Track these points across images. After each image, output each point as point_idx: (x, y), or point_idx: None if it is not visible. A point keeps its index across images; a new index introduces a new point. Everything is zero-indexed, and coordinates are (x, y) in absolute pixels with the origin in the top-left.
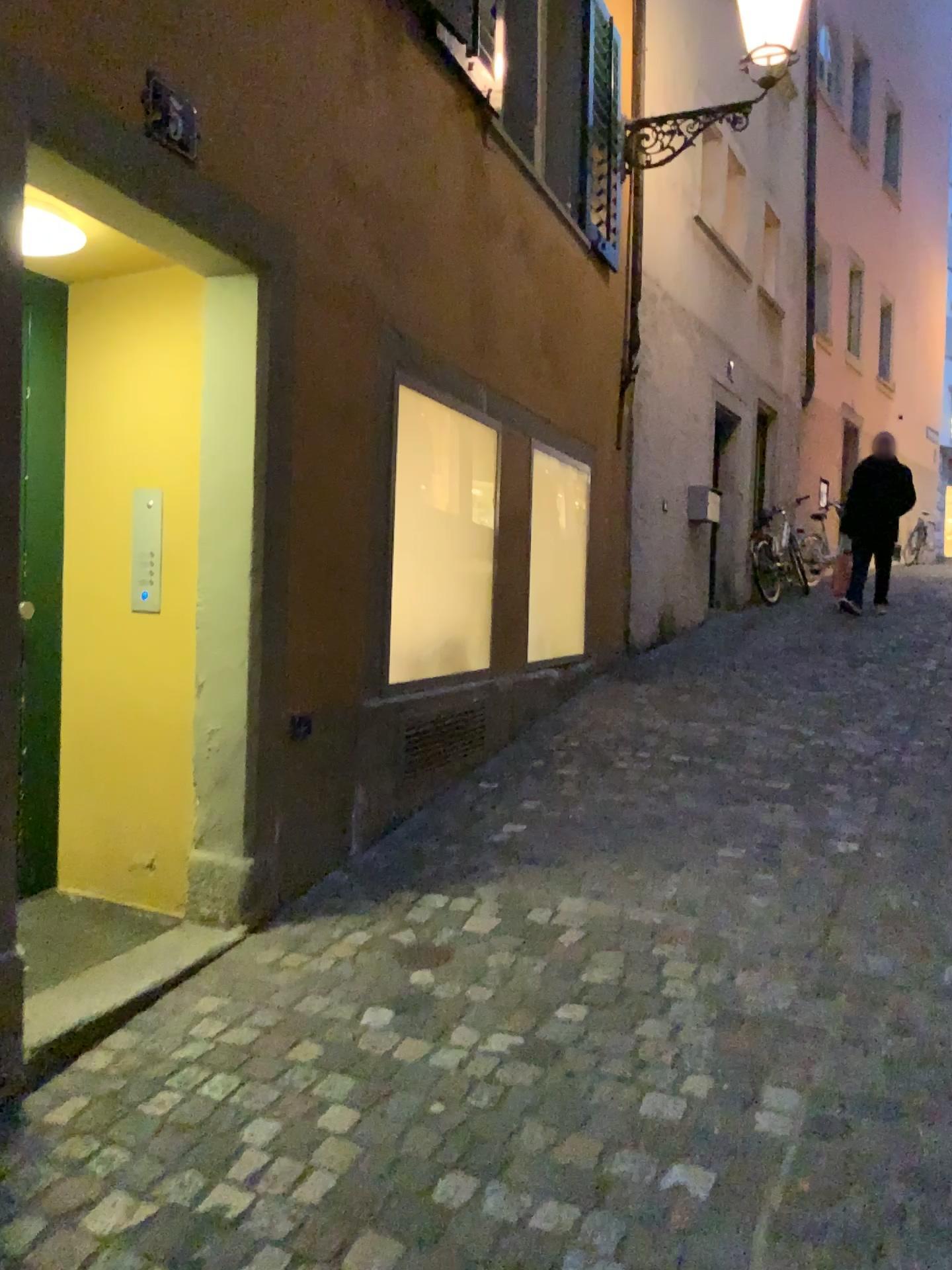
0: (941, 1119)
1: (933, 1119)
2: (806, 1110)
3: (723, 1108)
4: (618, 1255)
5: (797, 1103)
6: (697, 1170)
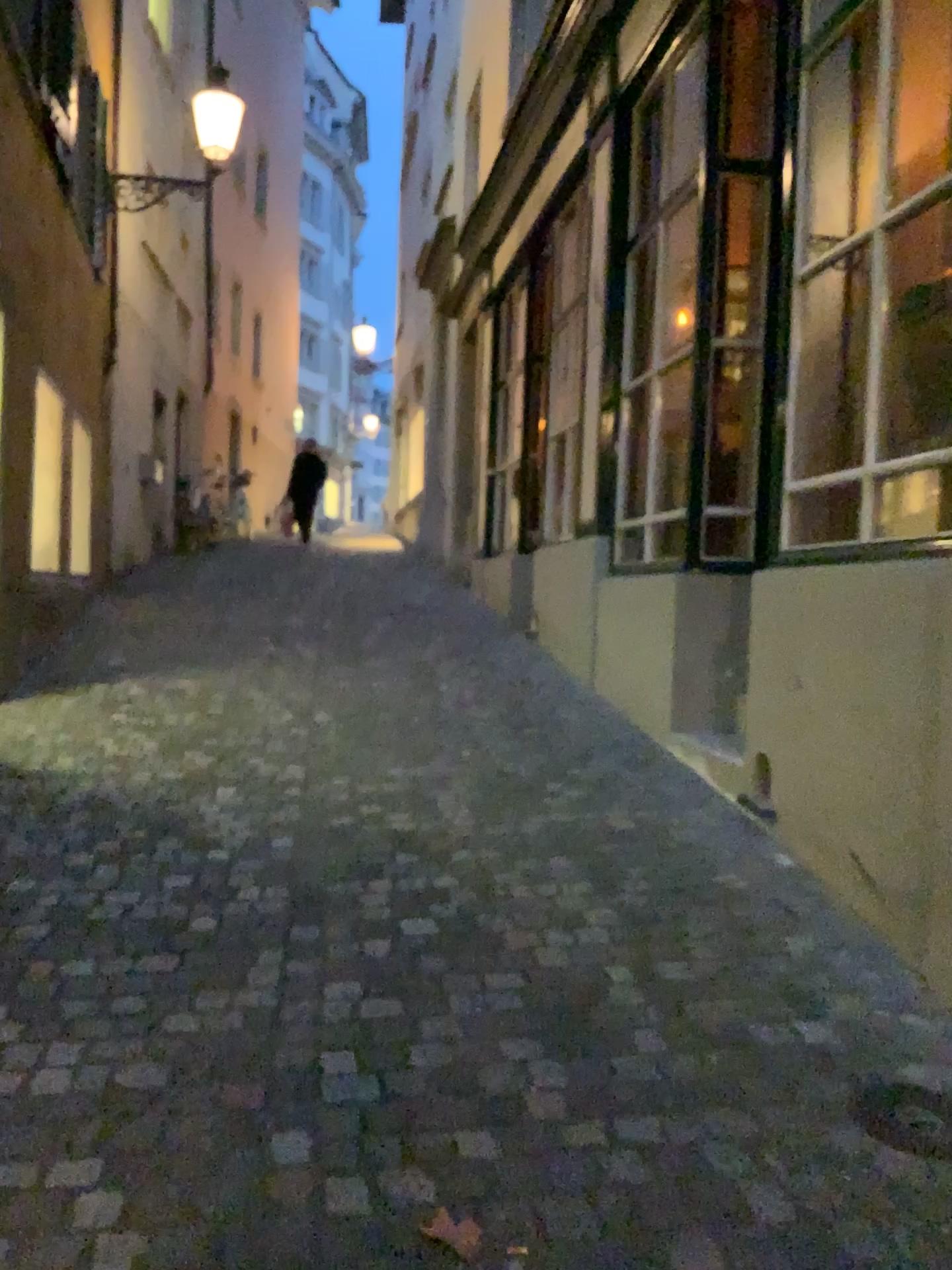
0: (382, 708)
1: (379, 708)
2: (333, 713)
3: (302, 715)
4: (286, 739)
5: (329, 712)
6: (301, 726)
